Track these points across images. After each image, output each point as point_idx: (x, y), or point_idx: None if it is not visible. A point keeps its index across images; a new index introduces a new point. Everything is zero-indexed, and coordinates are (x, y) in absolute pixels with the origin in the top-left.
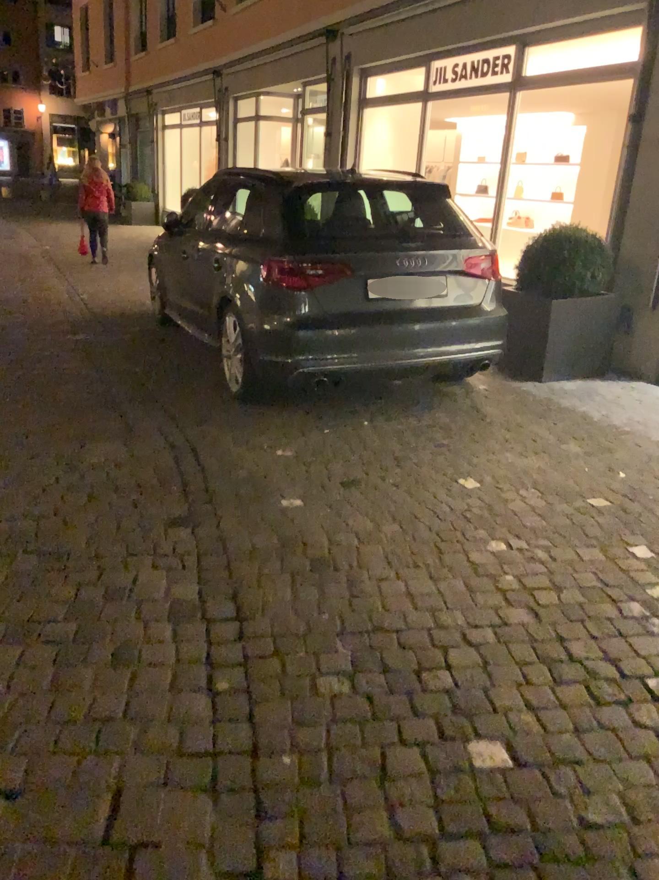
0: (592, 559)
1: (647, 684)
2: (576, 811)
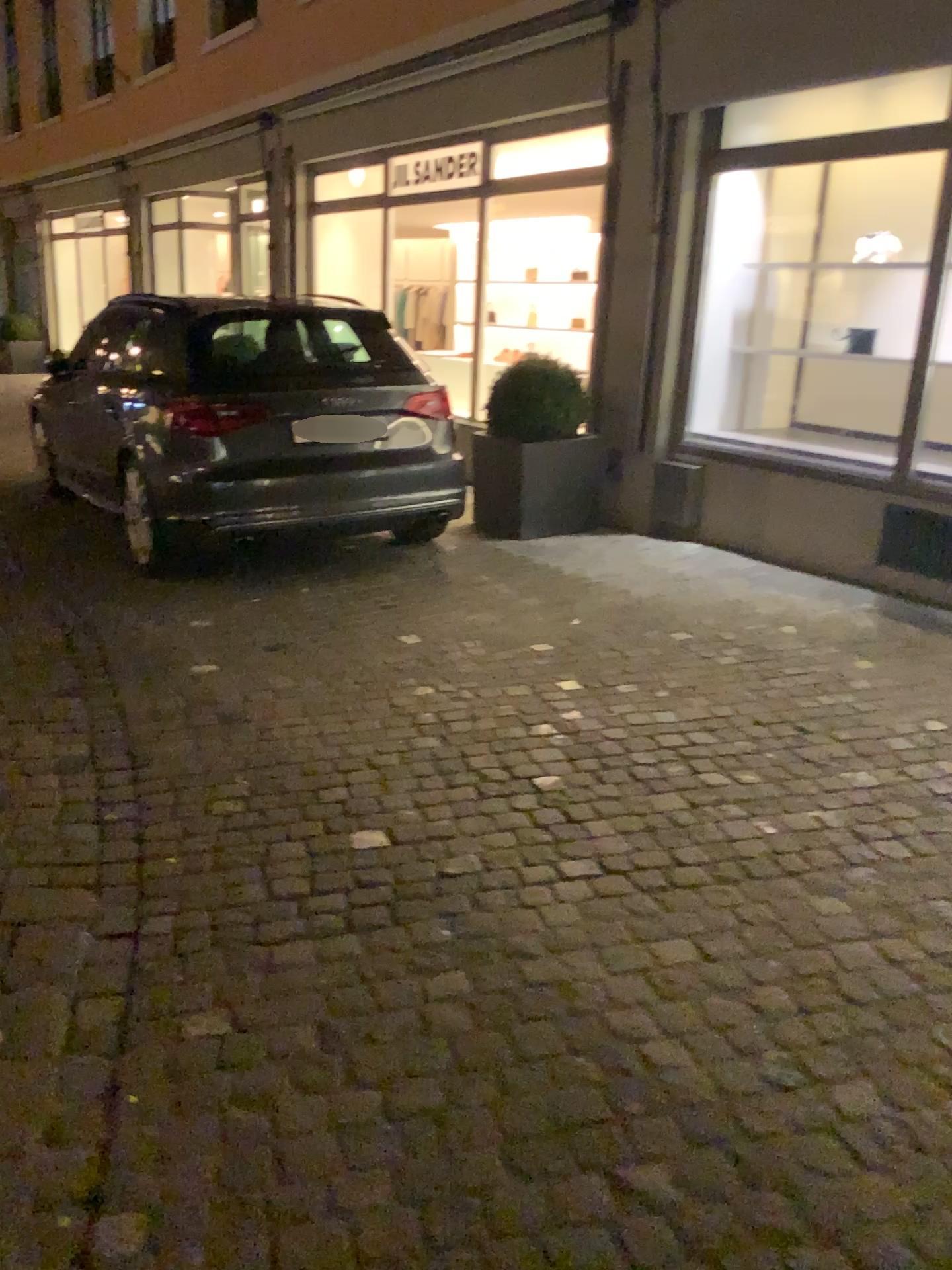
0: (523, 696)
1: (538, 784)
2: (440, 871)
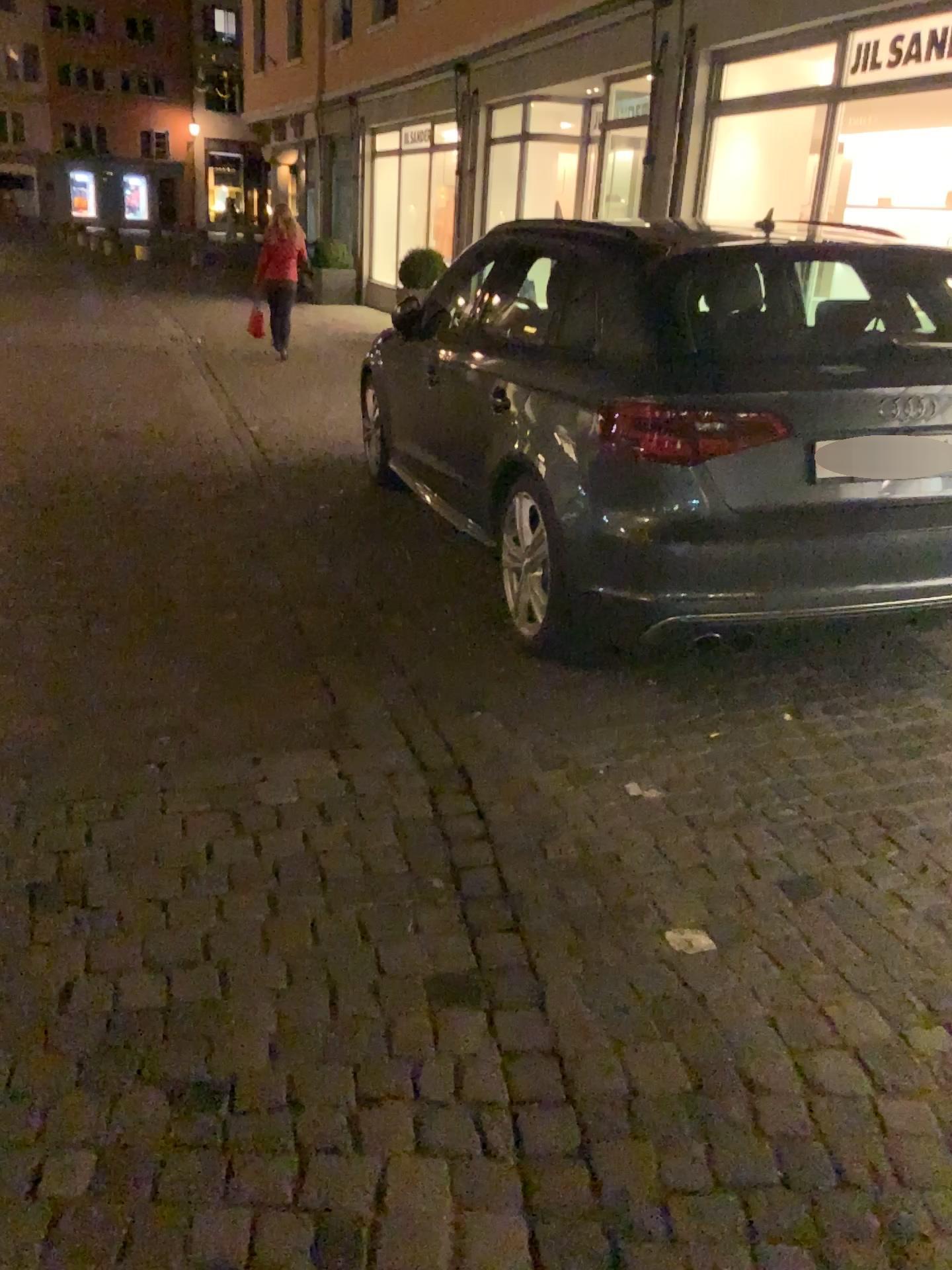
0: None
1: None
2: None
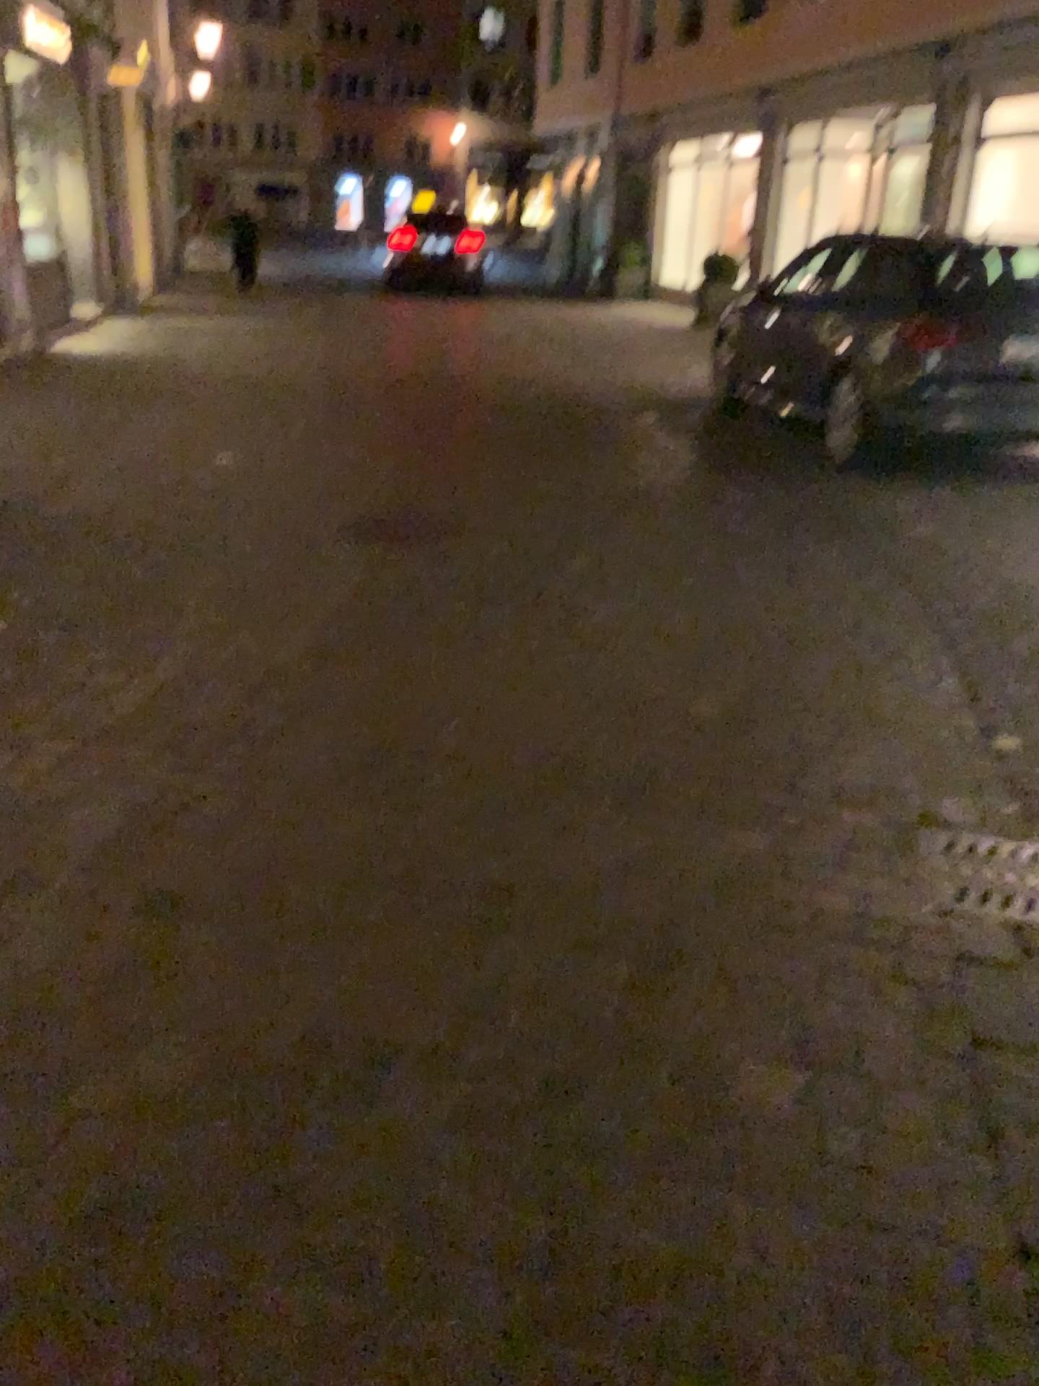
0: None
1: None
2: None
